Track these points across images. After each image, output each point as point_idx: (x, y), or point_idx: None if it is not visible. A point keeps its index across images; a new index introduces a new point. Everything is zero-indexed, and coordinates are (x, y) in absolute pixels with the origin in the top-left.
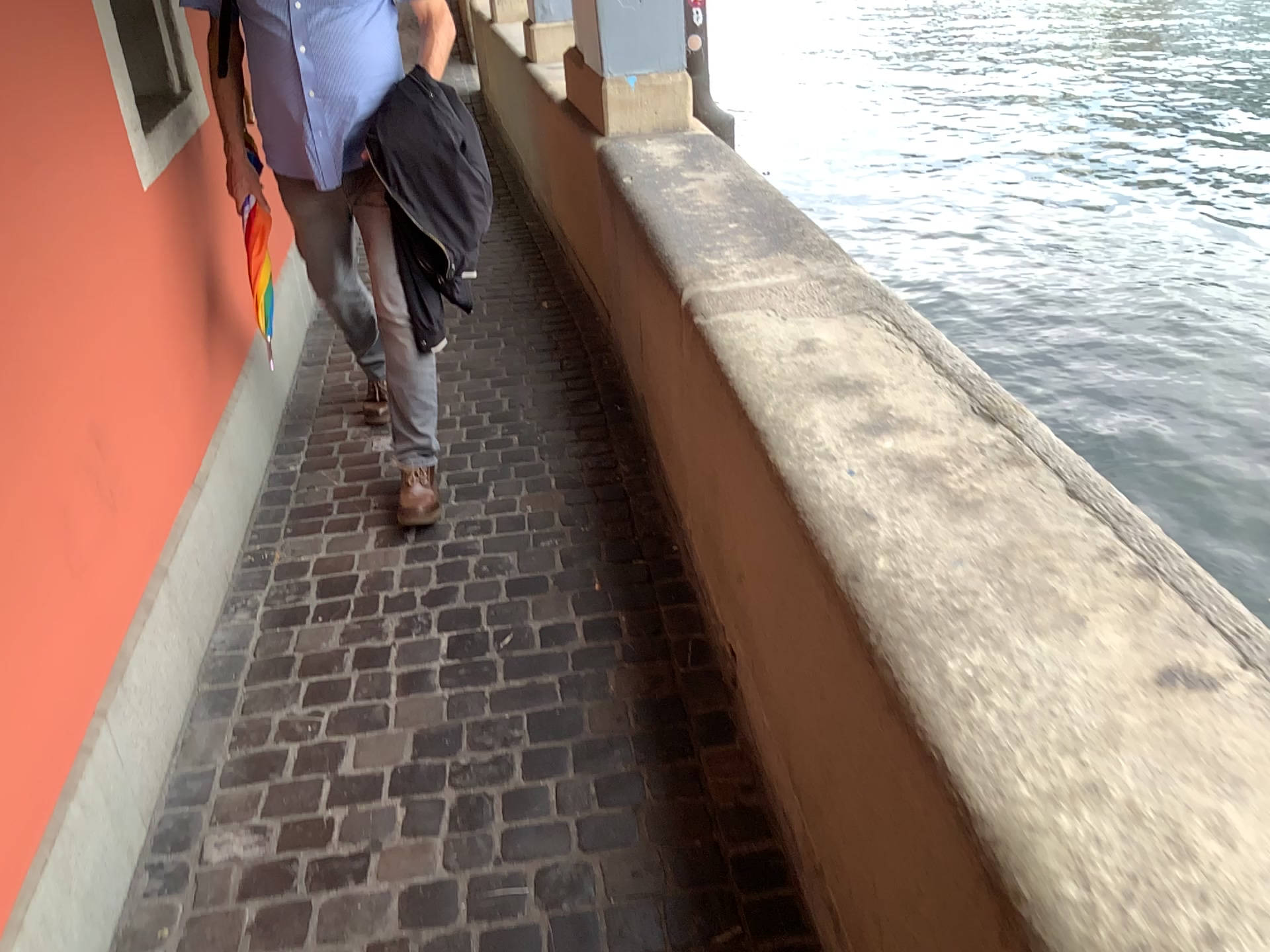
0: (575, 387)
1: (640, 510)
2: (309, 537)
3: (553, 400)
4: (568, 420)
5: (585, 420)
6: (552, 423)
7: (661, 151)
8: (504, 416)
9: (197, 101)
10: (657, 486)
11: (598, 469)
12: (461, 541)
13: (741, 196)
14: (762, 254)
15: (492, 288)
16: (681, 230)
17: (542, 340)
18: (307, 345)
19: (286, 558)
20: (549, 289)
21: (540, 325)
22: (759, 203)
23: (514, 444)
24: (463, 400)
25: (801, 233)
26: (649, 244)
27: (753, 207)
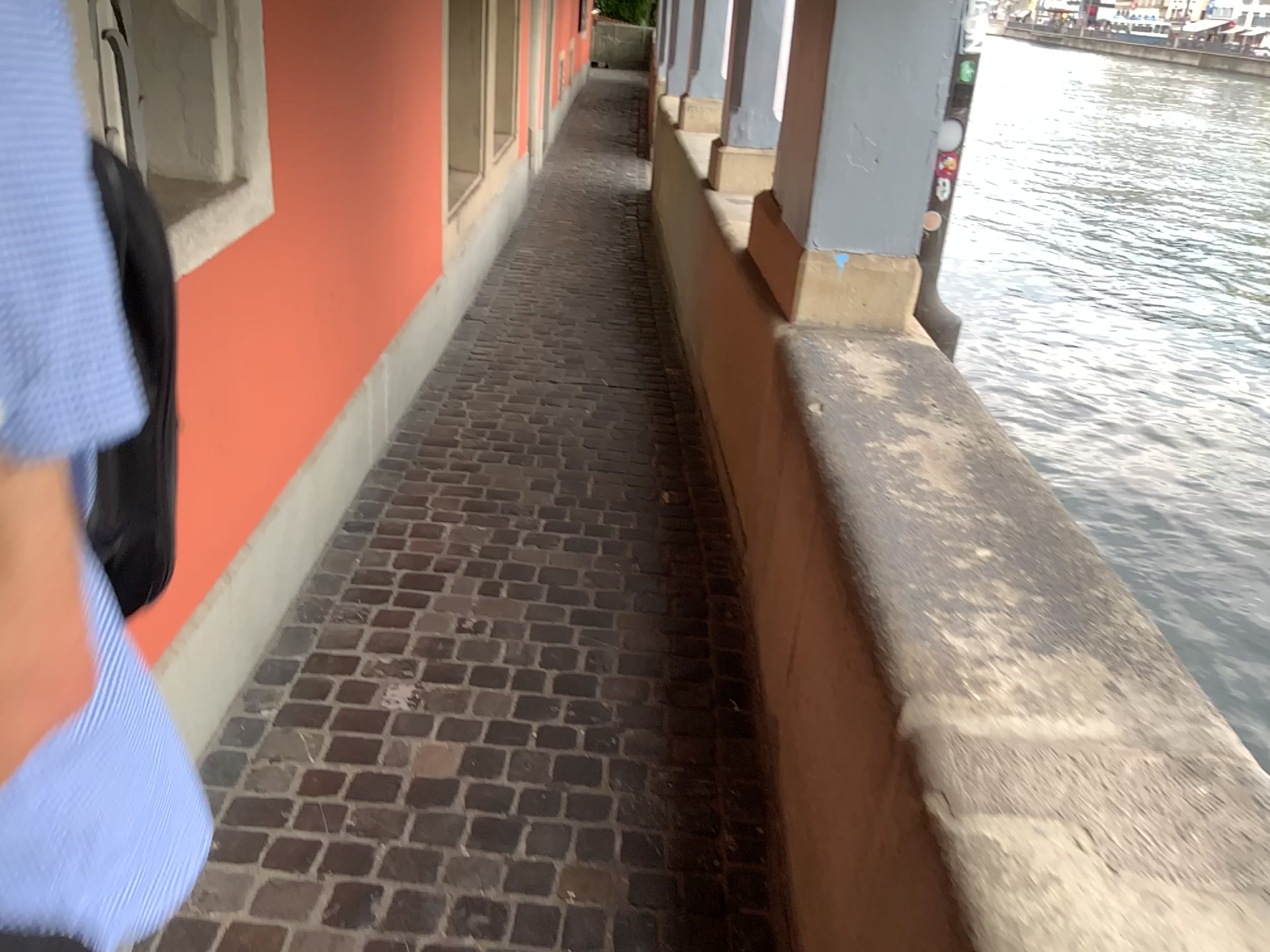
0: (682, 655)
1: (741, 948)
2: (238, 866)
3: (648, 671)
4: (662, 715)
5: (686, 721)
6: (638, 717)
7: (870, 371)
8: (575, 683)
9: (246, 198)
10: (773, 900)
11: (689, 832)
12: (454, 946)
13: (991, 490)
14: (1045, 650)
15: (606, 458)
16: (901, 550)
17: (652, 557)
18: (354, 502)
19: (189, 904)
20: (675, 476)
21: (654, 531)
22: (1023, 515)
23: (577, 745)
24: (527, 640)
25: (1098, 599)
26: (844, 554)
27: (1013, 519)
